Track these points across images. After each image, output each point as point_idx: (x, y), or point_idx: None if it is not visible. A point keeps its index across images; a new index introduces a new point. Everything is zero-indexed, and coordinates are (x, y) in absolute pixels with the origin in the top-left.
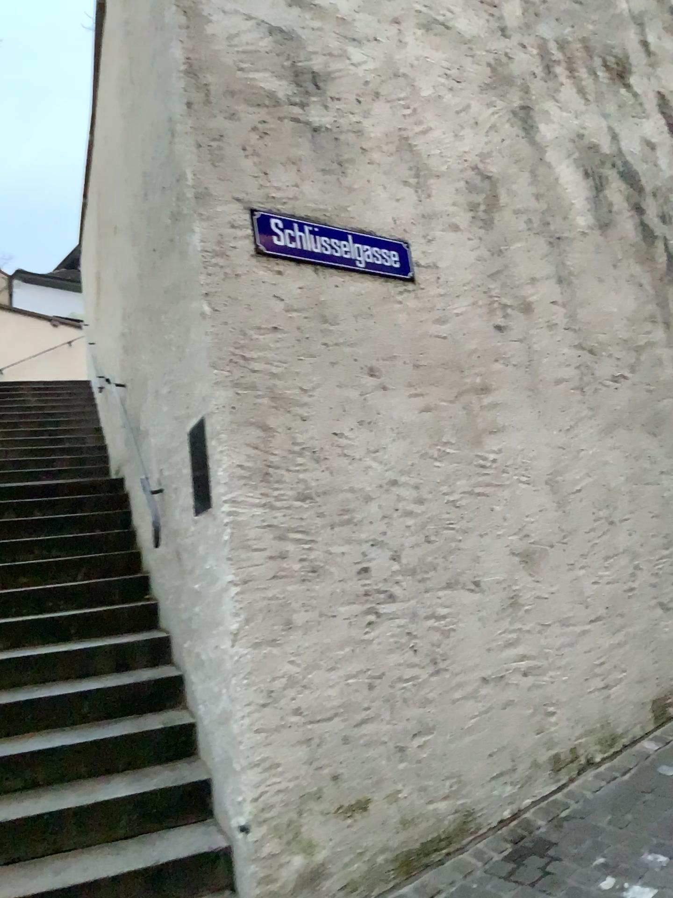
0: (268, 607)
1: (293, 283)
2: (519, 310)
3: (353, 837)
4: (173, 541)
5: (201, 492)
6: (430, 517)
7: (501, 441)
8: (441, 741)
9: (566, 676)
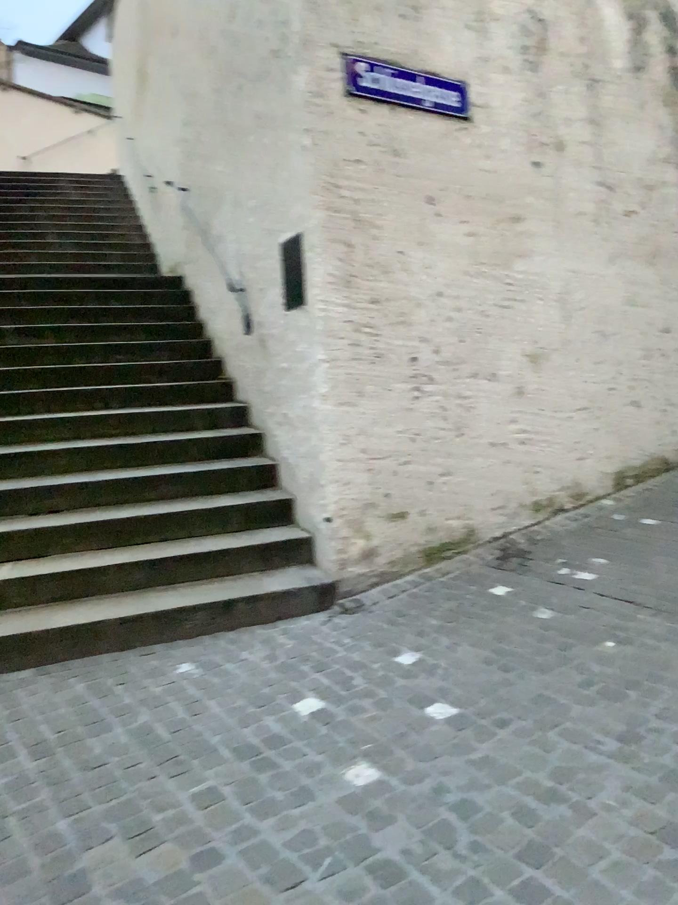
0: (347, 377)
1: (373, 123)
2: (551, 149)
3: (396, 534)
4: (257, 330)
5: (288, 291)
6: (464, 321)
7: (524, 264)
8: (458, 481)
9: (551, 447)
